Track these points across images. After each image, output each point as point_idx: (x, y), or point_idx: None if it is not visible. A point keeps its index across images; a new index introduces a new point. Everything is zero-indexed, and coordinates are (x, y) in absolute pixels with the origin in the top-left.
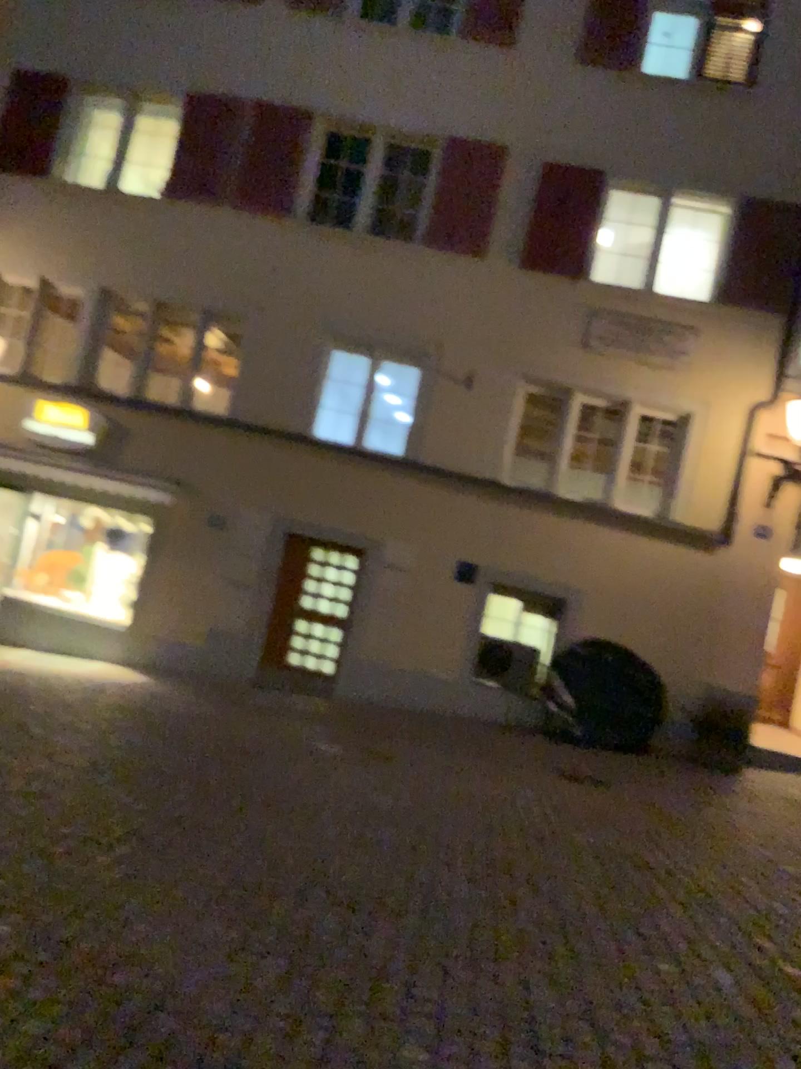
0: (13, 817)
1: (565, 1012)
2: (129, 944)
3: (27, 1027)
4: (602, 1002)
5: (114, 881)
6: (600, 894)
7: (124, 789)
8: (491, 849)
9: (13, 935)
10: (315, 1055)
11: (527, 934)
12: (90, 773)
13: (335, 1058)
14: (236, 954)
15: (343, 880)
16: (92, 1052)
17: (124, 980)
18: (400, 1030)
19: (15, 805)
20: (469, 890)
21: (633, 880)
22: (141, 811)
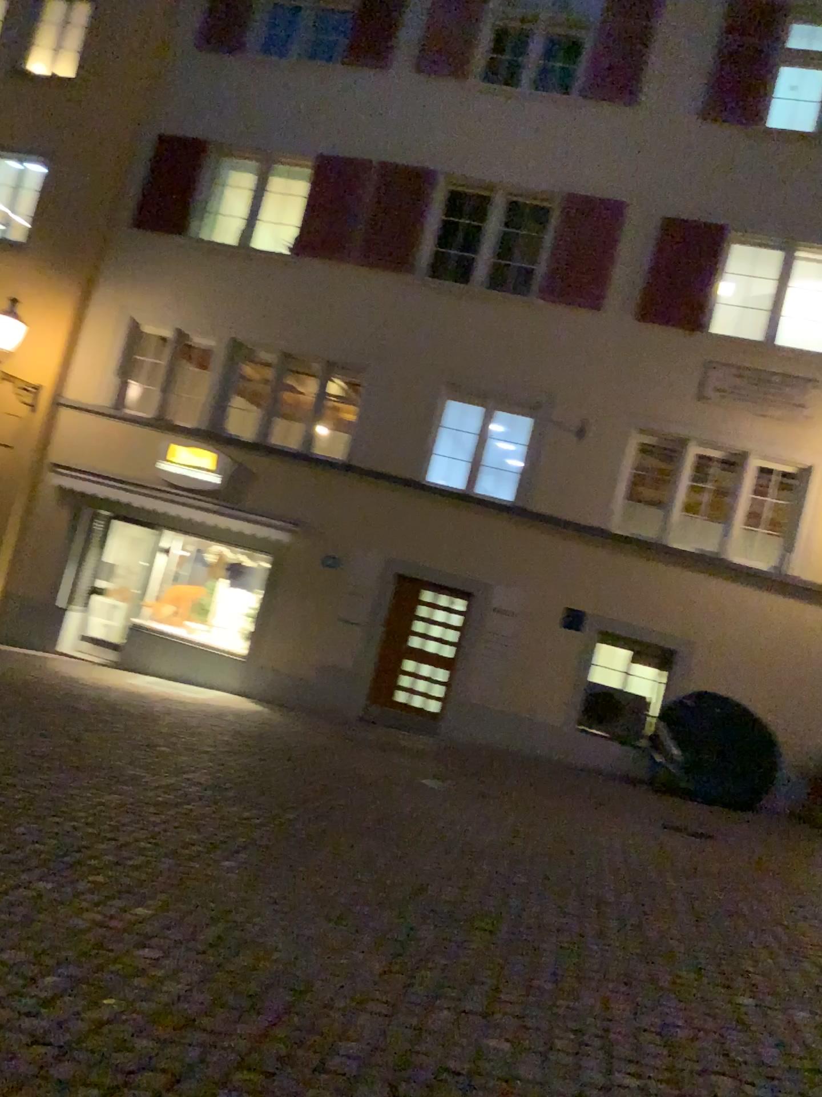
0: (147, 824)
1: (635, 1027)
2: (248, 934)
3: (167, 988)
4: (671, 1023)
5: (235, 883)
6: (683, 933)
7: (243, 807)
8: (581, 886)
9: (153, 918)
10: (406, 1035)
11: (607, 961)
12: (212, 791)
13: (423, 1039)
14: (340, 951)
15: (439, 900)
16: (221, 1012)
17: (245, 961)
18: (482, 1025)
19: (149, 813)
20: (556, 919)
21: (719, 924)
22: (258, 827)
